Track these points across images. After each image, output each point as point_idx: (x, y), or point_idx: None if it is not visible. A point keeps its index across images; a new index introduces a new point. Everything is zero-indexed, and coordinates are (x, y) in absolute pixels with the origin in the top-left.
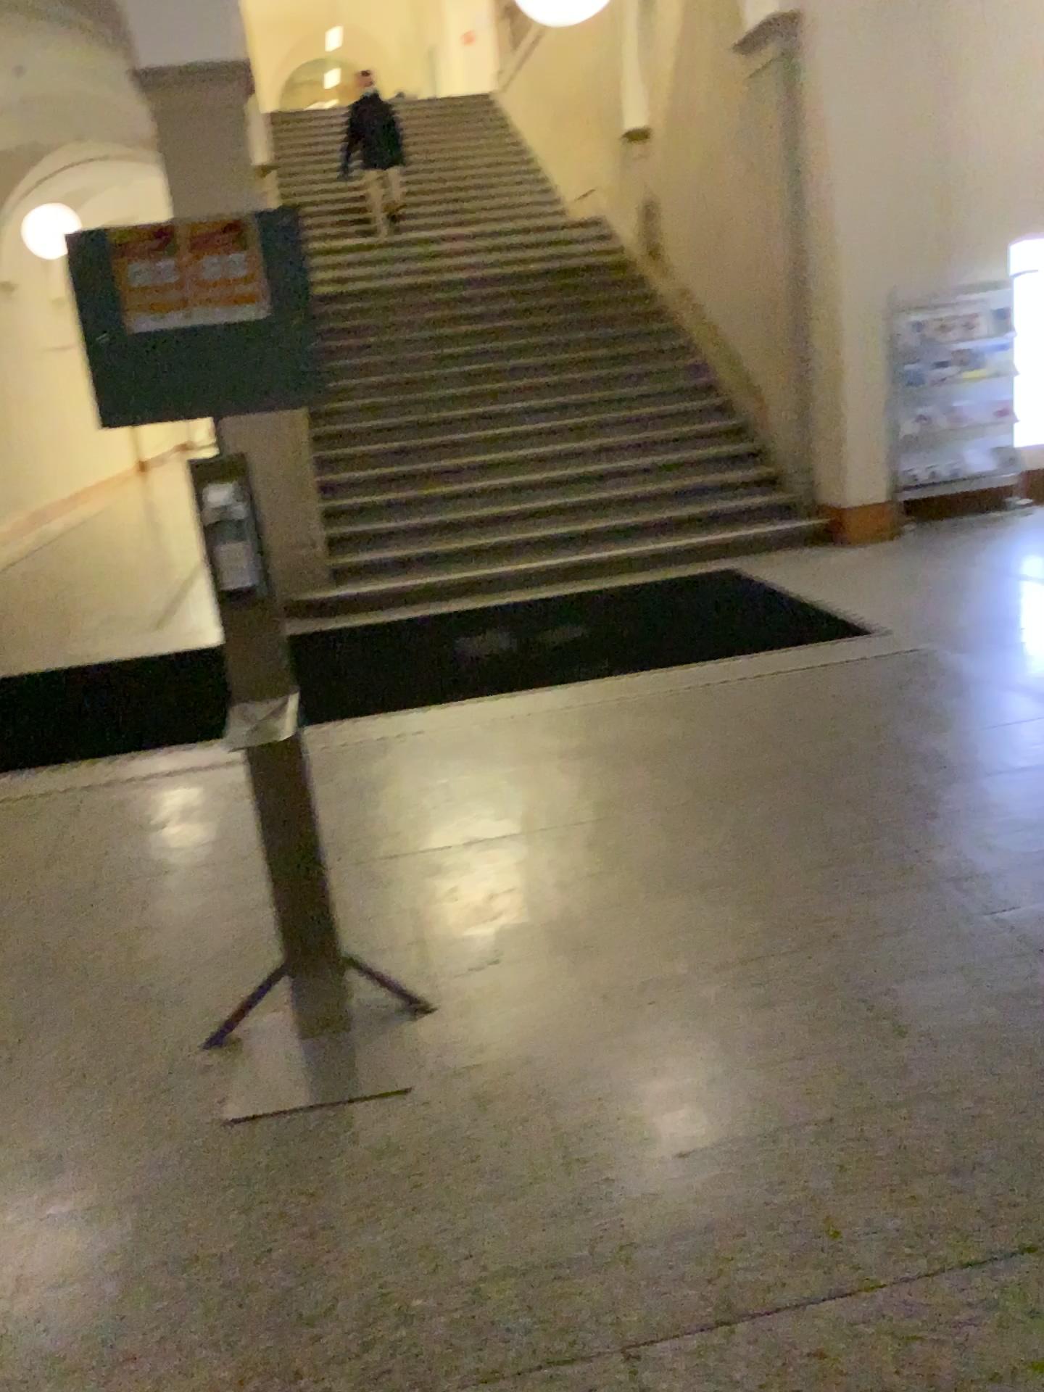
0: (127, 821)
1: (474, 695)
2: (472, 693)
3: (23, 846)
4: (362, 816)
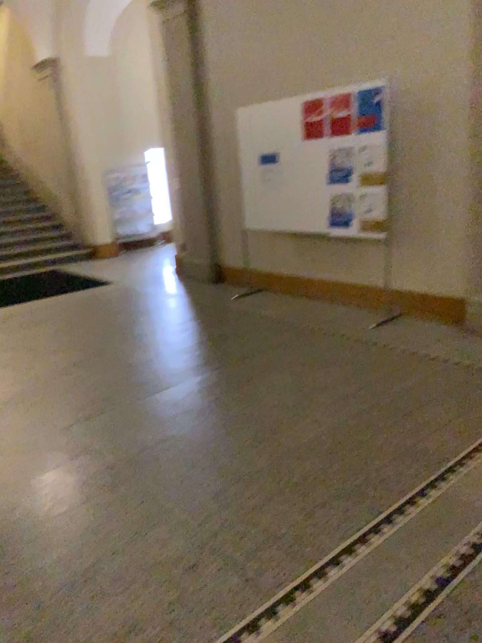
0: None
1: None
2: None
3: None
4: None
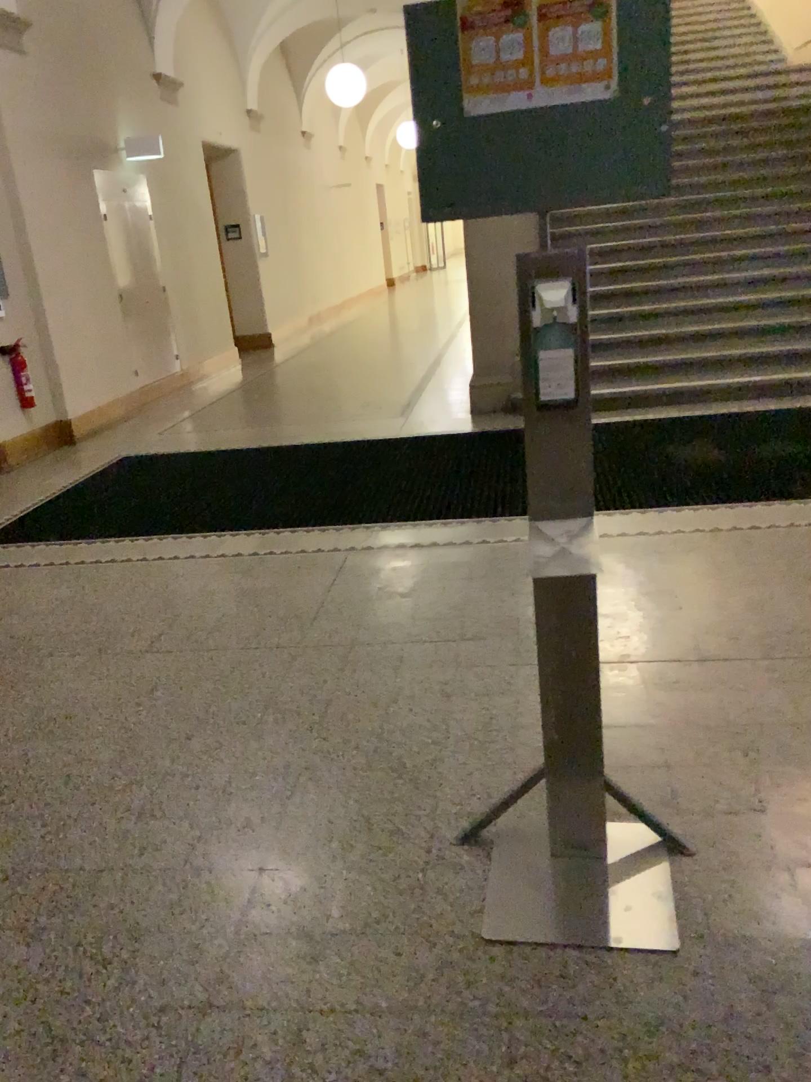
0: (384, 590)
1: (691, 503)
2: (689, 500)
3: (299, 601)
4: (600, 616)
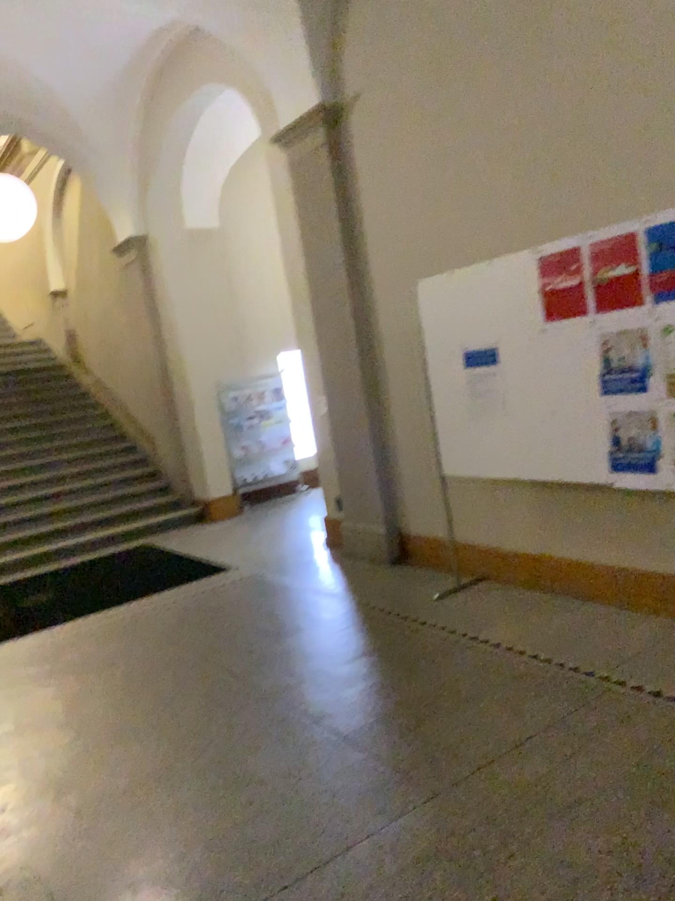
0: None
1: None
2: None
3: None
4: None
